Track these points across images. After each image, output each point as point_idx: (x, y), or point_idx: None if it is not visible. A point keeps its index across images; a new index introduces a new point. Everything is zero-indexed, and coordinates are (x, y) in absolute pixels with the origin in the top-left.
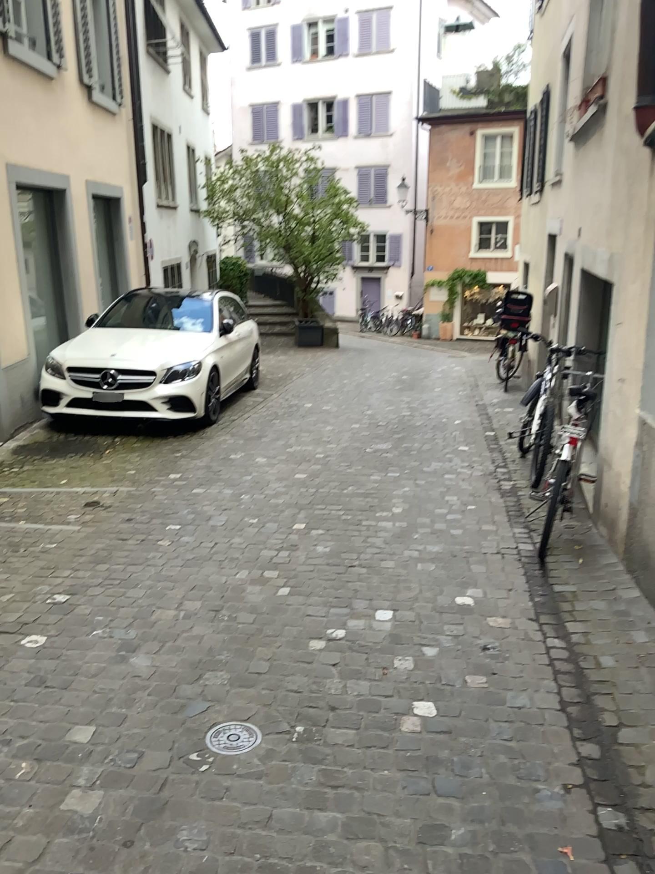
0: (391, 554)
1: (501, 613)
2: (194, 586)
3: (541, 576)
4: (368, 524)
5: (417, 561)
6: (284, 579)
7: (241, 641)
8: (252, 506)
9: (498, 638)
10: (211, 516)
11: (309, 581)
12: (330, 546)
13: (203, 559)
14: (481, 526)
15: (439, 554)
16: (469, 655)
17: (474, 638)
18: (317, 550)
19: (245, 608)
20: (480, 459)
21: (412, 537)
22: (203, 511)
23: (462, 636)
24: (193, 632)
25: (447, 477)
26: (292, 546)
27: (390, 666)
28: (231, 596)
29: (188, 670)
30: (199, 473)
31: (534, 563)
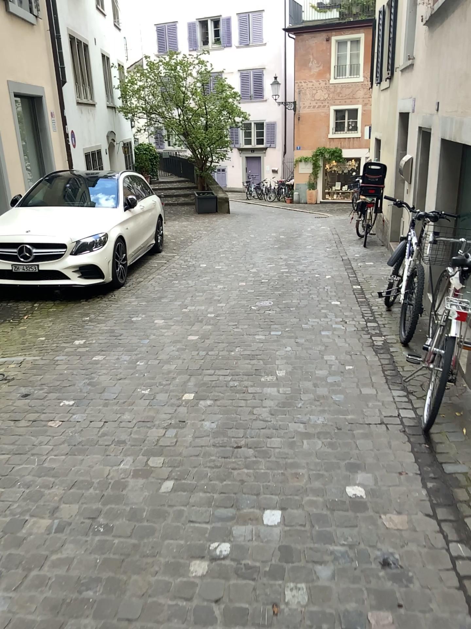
0: (276, 428)
1: (394, 508)
2: (76, 481)
3: (428, 452)
4: (253, 391)
5: (303, 436)
6: (169, 467)
7: (115, 566)
8: (145, 374)
9: (398, 549)
10: (105, 388)
11: (194, 469)
12: (217, 421)
13: (90, 442)
14: (361, 389)
15: (323, 426)
16: (369, 578)
17: (370, 547)
18: (204, 426)
19: (126, 511)
20: (351, 313)
21: (296, 405)
22: (99, 382)
23: (357, 545)
24: (64, 553)
25: (323, 333)
26: (180, 423)
27: (281, 601)
28: (112, 494)
29: (48, 620)
30: (101, 339)
31: (418, 436)
